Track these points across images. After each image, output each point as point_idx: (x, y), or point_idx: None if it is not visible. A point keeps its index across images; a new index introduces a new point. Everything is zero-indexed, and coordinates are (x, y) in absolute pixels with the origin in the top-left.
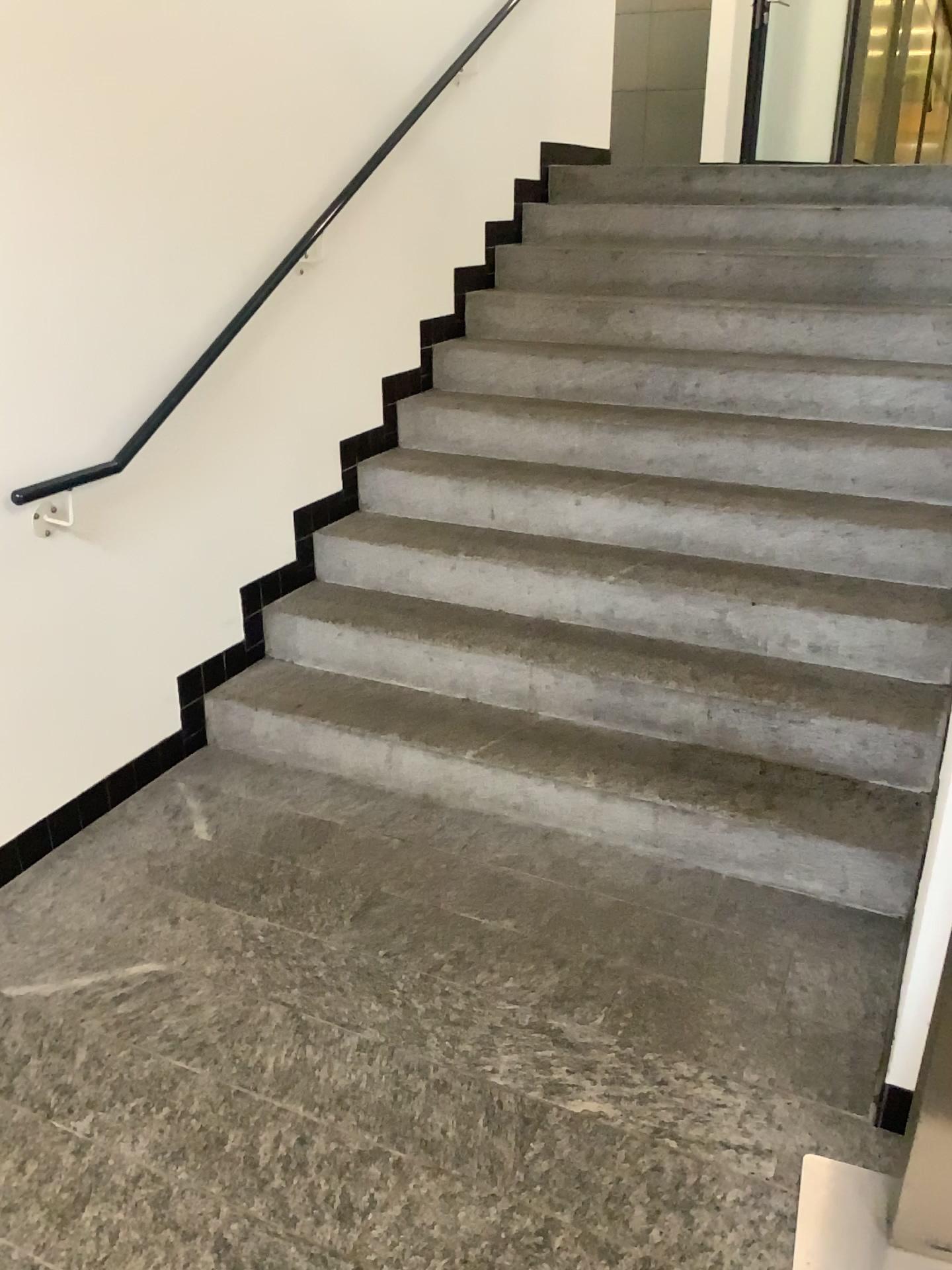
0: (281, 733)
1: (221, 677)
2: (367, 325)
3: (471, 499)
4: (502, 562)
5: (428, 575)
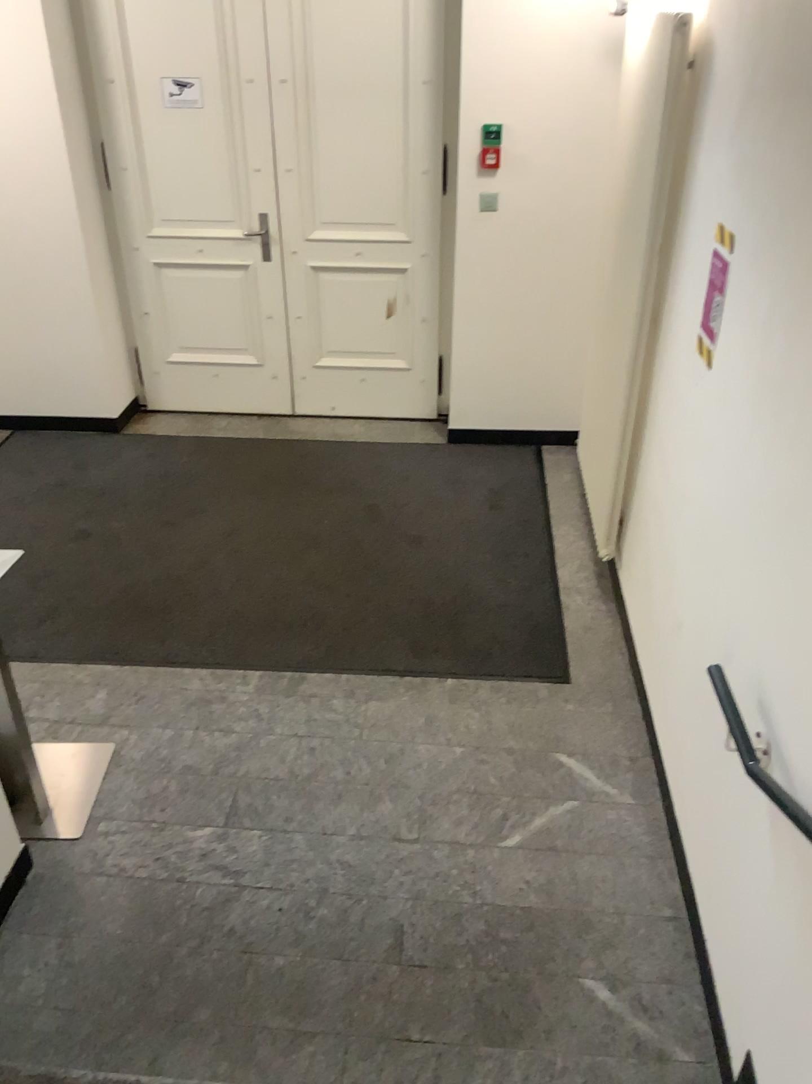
0: None
1: None
2: None
3: None
4: None
5: None
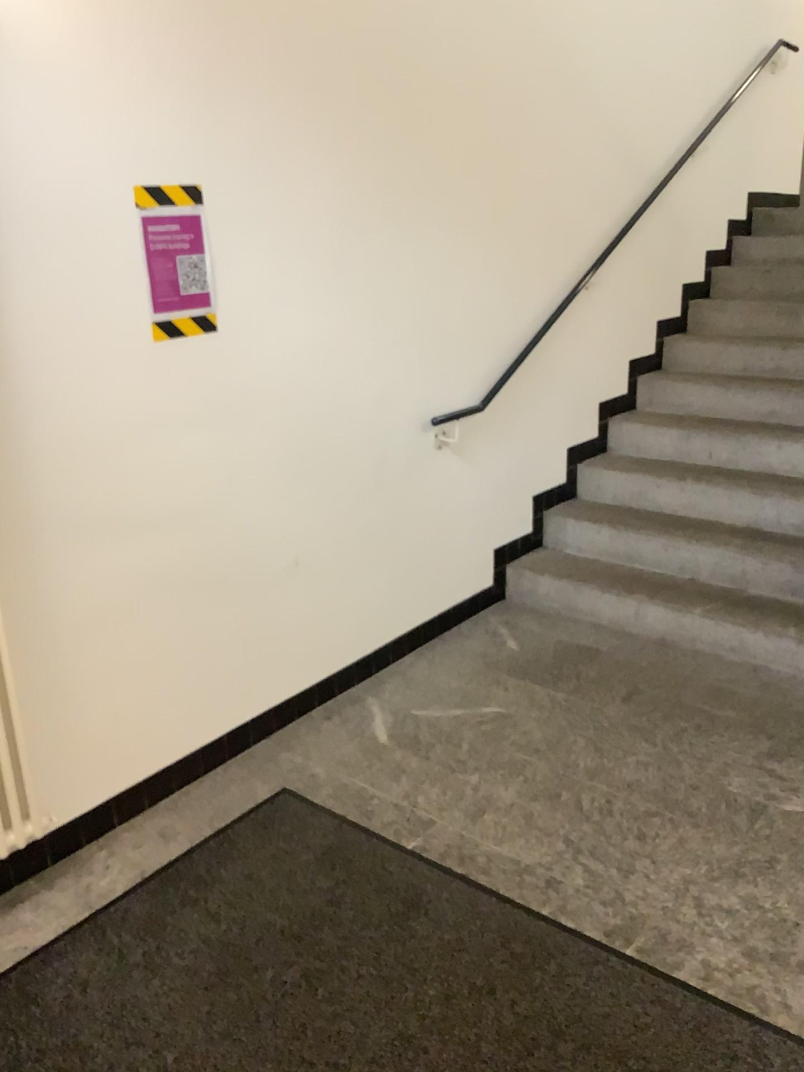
0: (561, 591)
1: (517, 555)
2: (622, 323)
3: (693, 445)
4: (717, 488)
5: (663, 494)
